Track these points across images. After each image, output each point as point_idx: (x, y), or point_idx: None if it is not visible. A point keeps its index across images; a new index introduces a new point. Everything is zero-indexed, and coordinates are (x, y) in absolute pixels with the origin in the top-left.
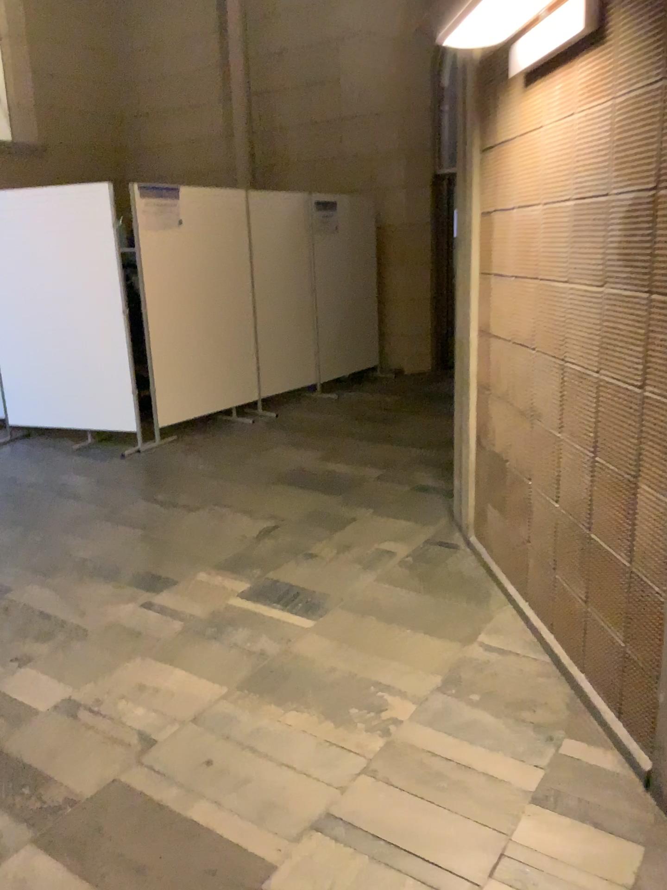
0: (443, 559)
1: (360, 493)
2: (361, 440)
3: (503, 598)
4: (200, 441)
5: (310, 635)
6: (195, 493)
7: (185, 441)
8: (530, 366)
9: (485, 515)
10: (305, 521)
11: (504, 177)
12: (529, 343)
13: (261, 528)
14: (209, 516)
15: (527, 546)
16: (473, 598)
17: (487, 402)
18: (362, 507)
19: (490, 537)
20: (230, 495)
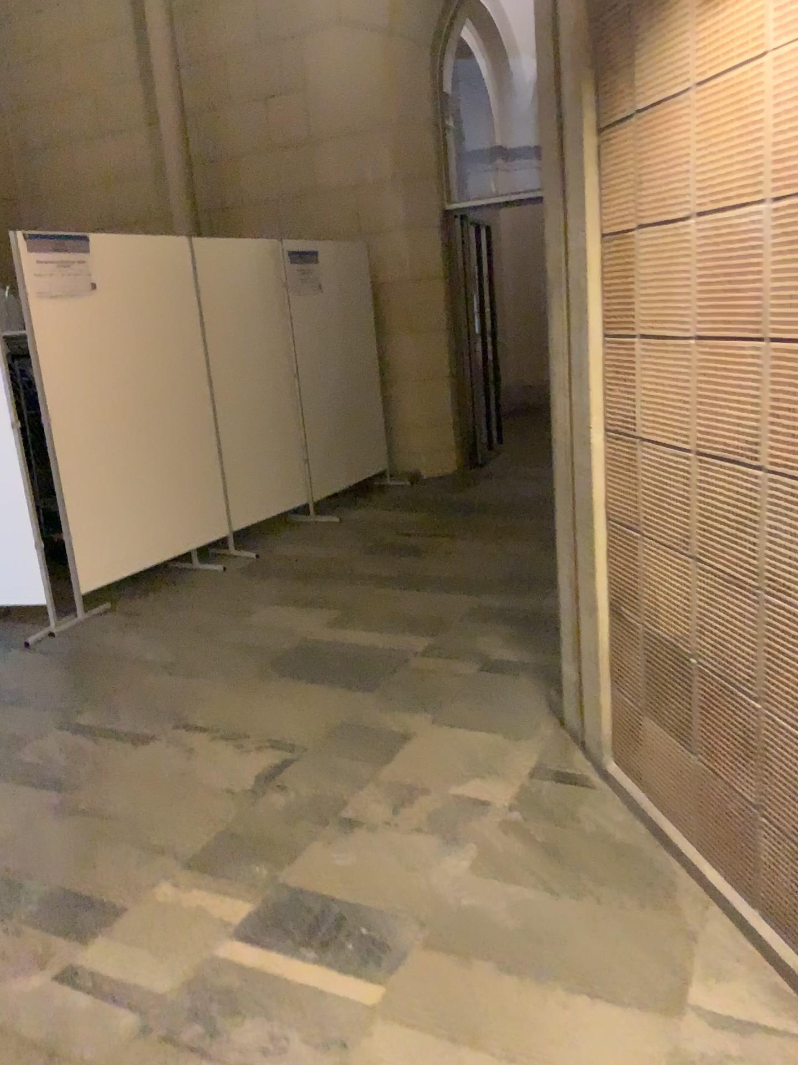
0: (572, 812)
1: (405, 687)
2: (388, 590)
3: (704, 896)
4: (145, 611)
5: (380, 1032)
6: (142, 711)
7: (122, 613)
8: (745, 492)
9: (634, 731)
10: (328, 750)
11: (657, 160)
12: (741, 450)
13: (257, 771)
14: (168, 757)
15: (748, 808)
16: (652, 902)
17: (633, 548)
18: (414, 714)
19: (650, 772)
20: (199, 709)
